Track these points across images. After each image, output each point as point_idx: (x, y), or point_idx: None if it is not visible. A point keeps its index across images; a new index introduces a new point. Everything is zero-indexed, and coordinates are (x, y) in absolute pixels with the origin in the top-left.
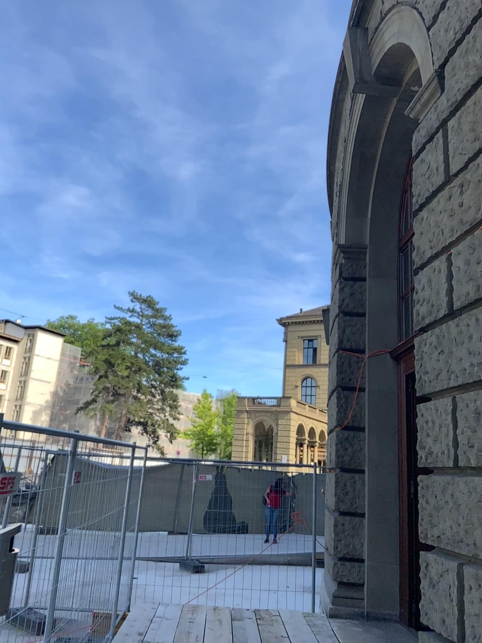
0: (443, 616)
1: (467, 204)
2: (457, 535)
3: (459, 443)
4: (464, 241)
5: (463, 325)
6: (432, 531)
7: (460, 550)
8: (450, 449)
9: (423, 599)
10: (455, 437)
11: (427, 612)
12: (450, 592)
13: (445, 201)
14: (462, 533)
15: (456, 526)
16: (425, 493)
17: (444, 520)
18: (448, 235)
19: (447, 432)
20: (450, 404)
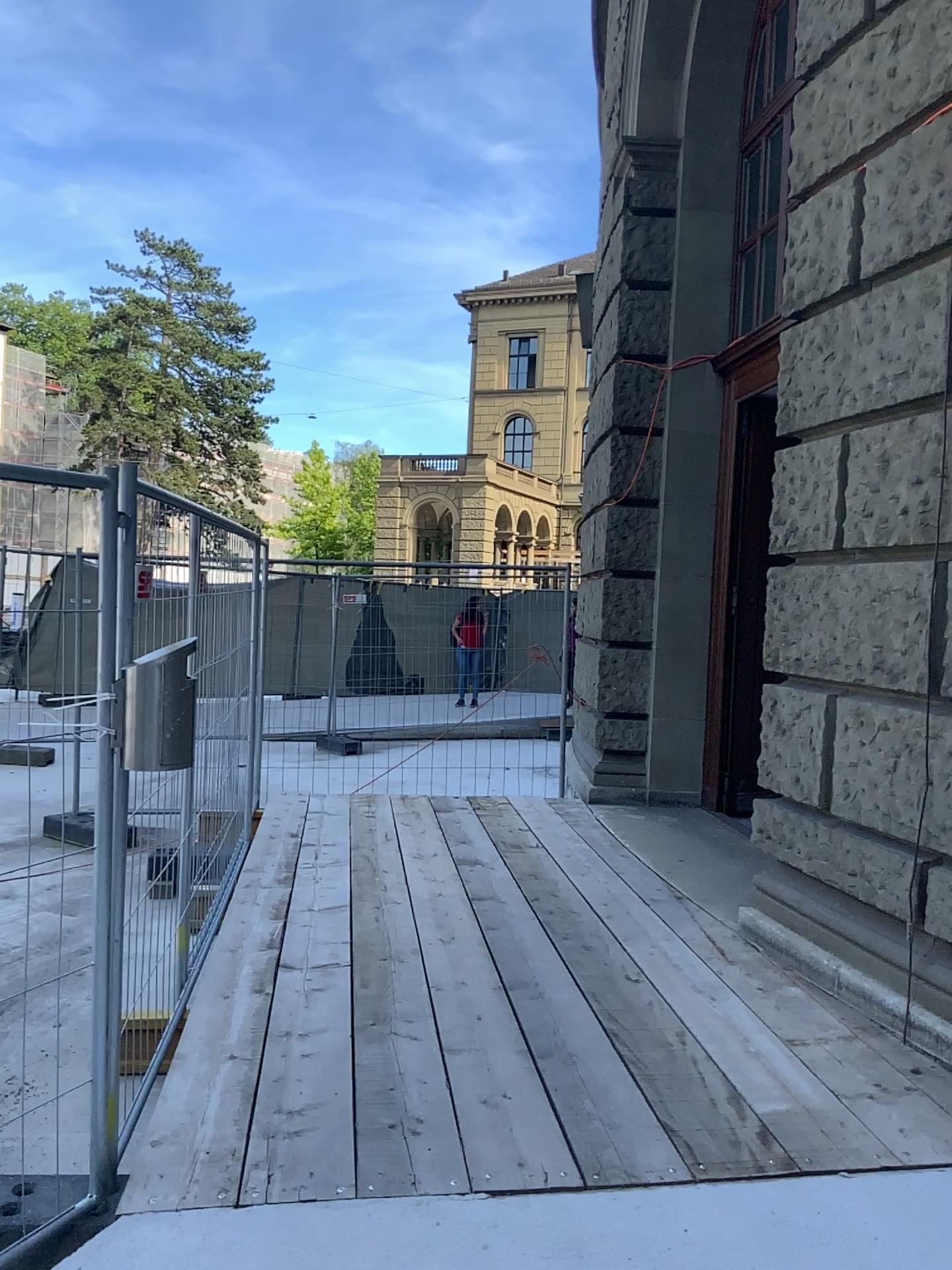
0: (797, 773)
1: (905, 72)
2: (831, 655)
3: (847, 512)
4: (891, 148)
5: (874, 308)
6: (788, 653)
7: (834, 676)
8: (831, 523)
9: (763, 754)
10: (842, 503)
11: (769, 771)
12: (811, 737)
13: (864, 62)
14: (837, 652)
15: (831, 641)
16: (780, 595)
17: (810, 634)
18: (863, 132)
19: (829, 495)
20: (838, 448)
